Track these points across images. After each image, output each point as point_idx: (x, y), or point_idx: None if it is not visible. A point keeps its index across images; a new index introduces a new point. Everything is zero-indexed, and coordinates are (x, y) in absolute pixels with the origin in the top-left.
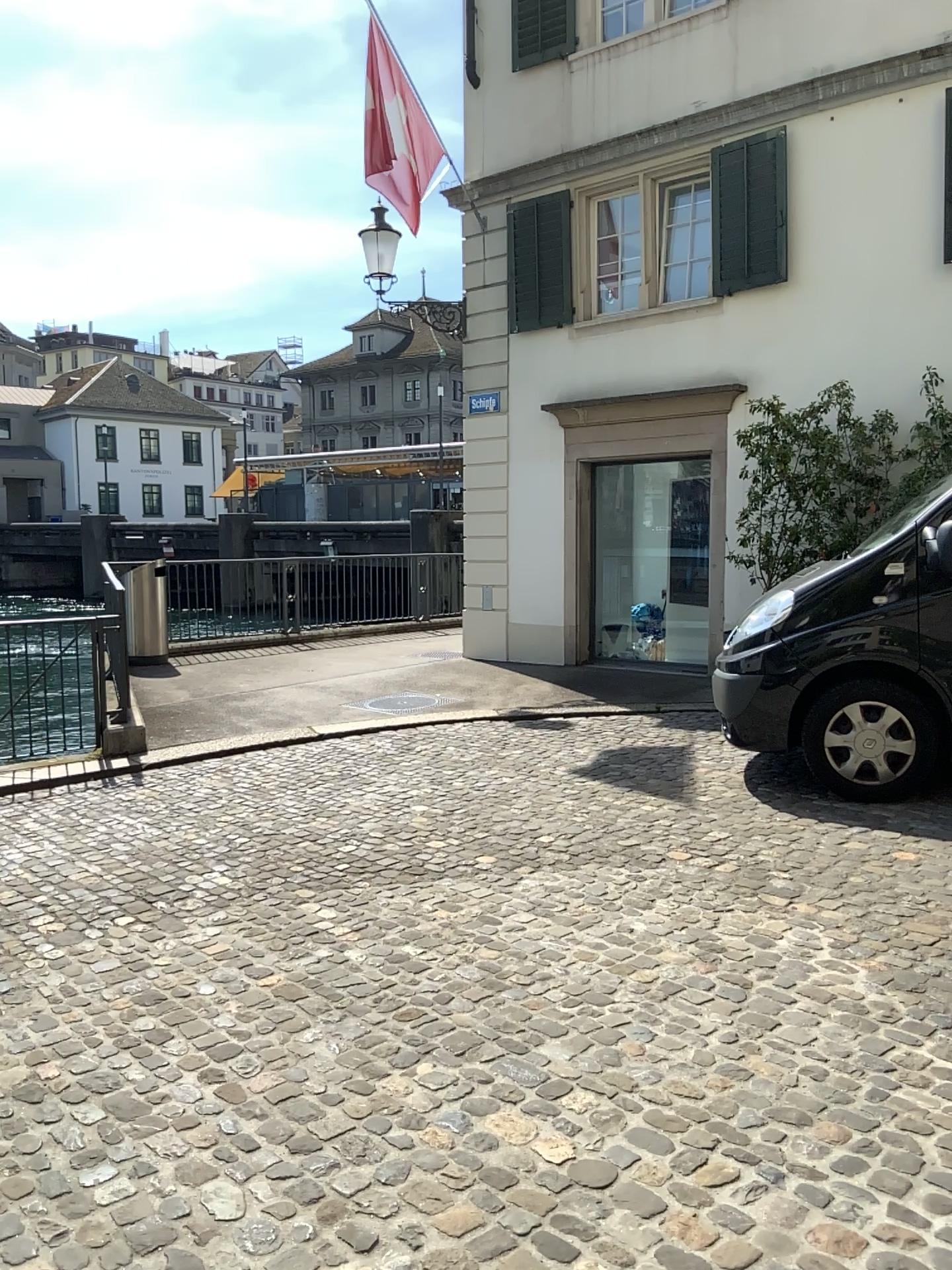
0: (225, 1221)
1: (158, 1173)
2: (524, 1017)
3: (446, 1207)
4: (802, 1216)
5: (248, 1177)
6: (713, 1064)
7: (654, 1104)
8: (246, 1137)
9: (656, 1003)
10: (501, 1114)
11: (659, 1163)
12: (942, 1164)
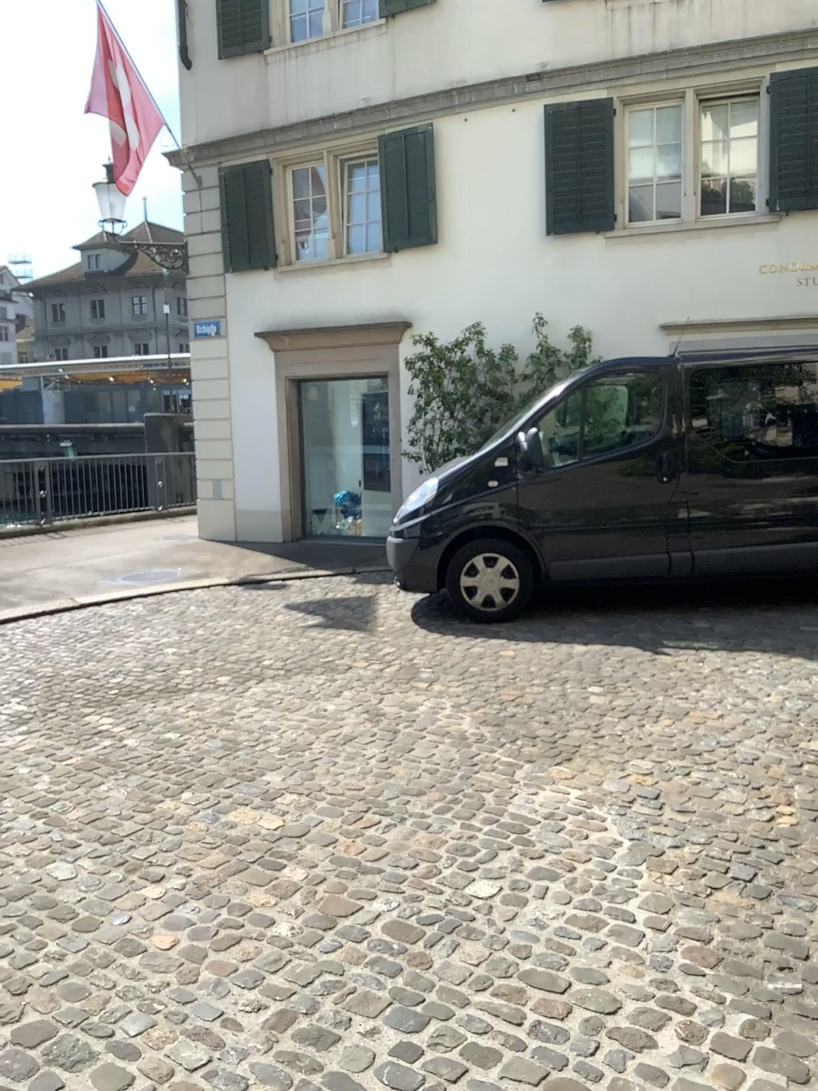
0: (65, 879)
1: (15, 864)
2: (251, 762)
3: (205, 856)
4: (412, 833)
5: (76, 858)
6: (370, 773)
7: (332, 796)
8: (71, 840)
9: (337, 747)
10: (237, 811)
11: (333, 821)
12: (492, 803)
